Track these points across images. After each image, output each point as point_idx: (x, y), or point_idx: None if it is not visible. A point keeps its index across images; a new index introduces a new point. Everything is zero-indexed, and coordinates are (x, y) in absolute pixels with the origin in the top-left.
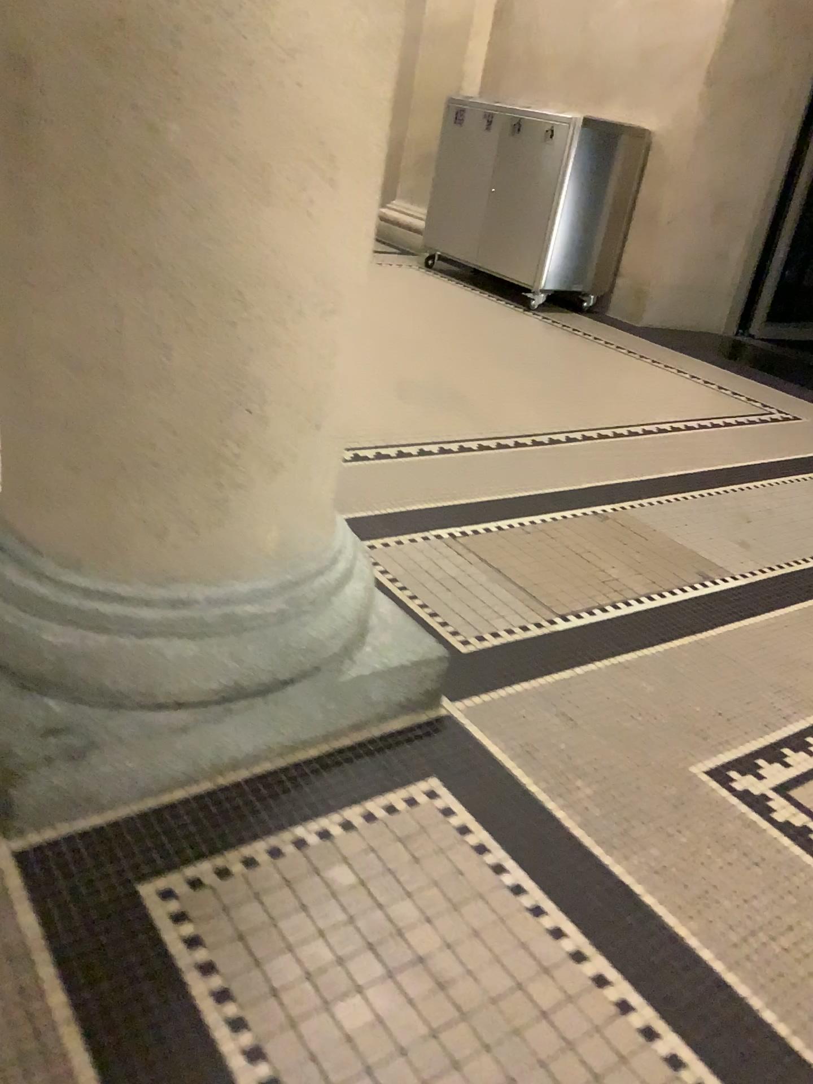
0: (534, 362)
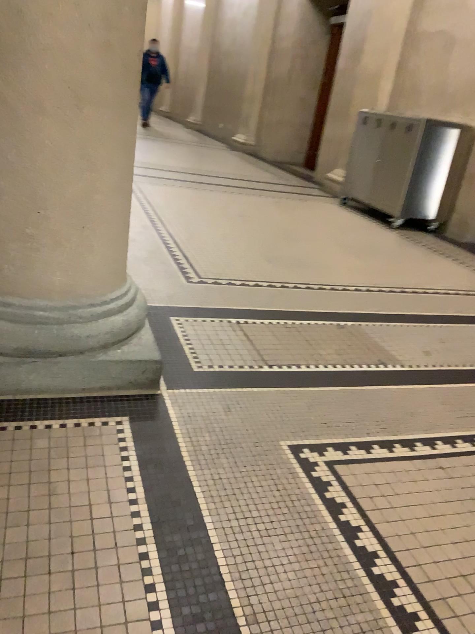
0: (363, 253)
